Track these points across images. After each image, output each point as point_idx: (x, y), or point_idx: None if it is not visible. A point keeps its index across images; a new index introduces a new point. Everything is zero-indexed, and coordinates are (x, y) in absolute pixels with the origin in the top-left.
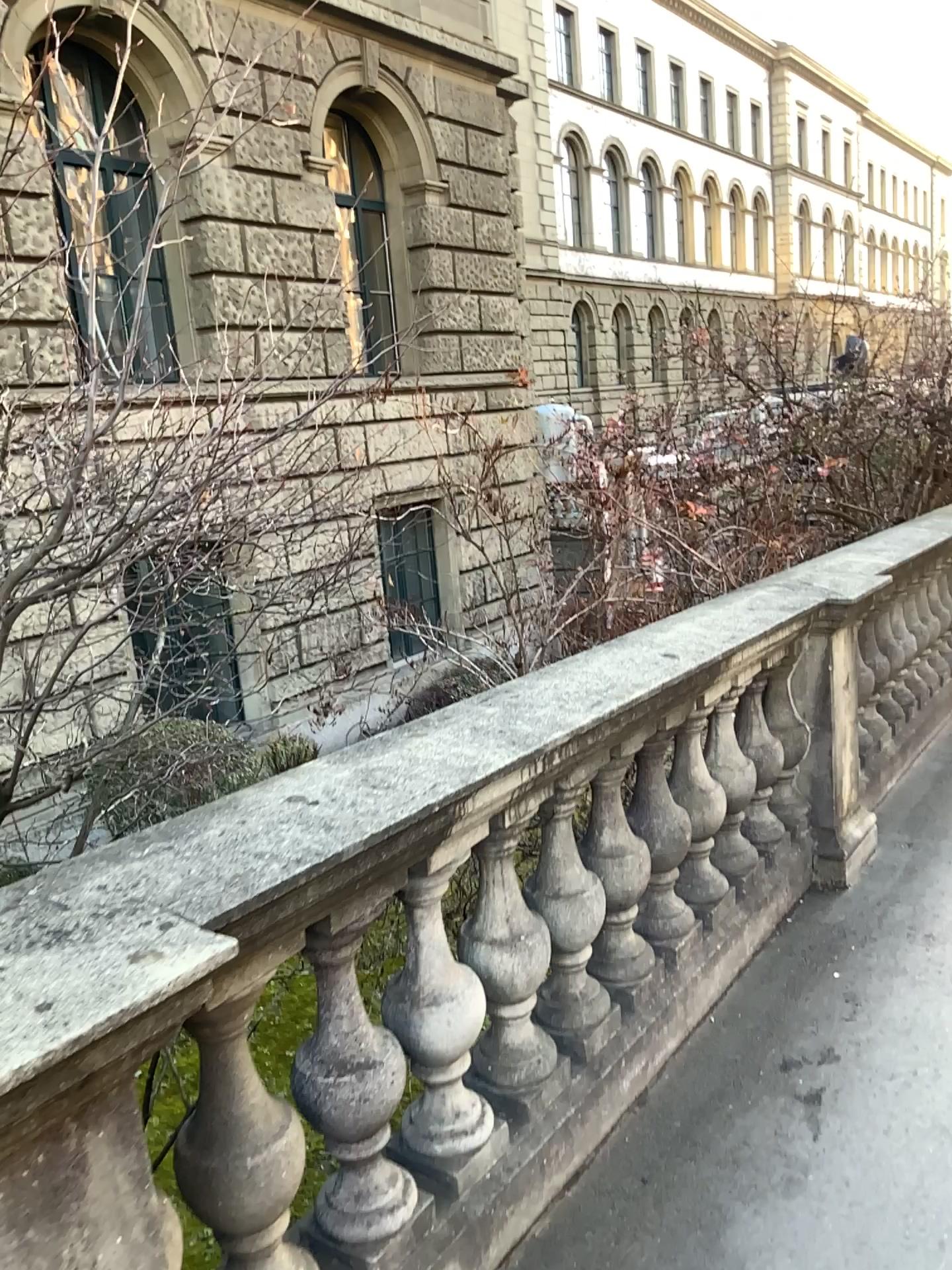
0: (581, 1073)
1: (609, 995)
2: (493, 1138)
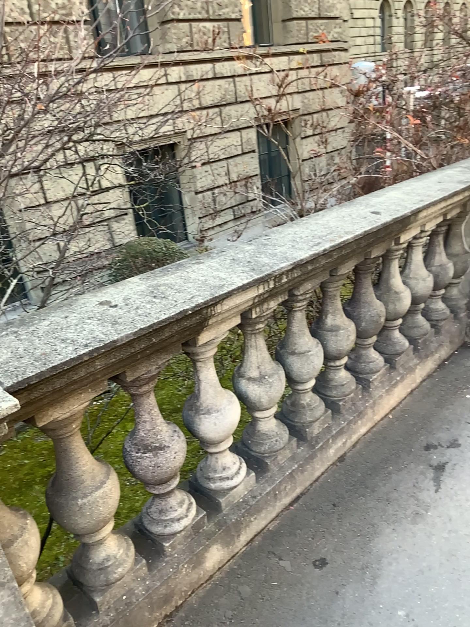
0: (299, 448)
1: (322, 406)
2: (241, 482)
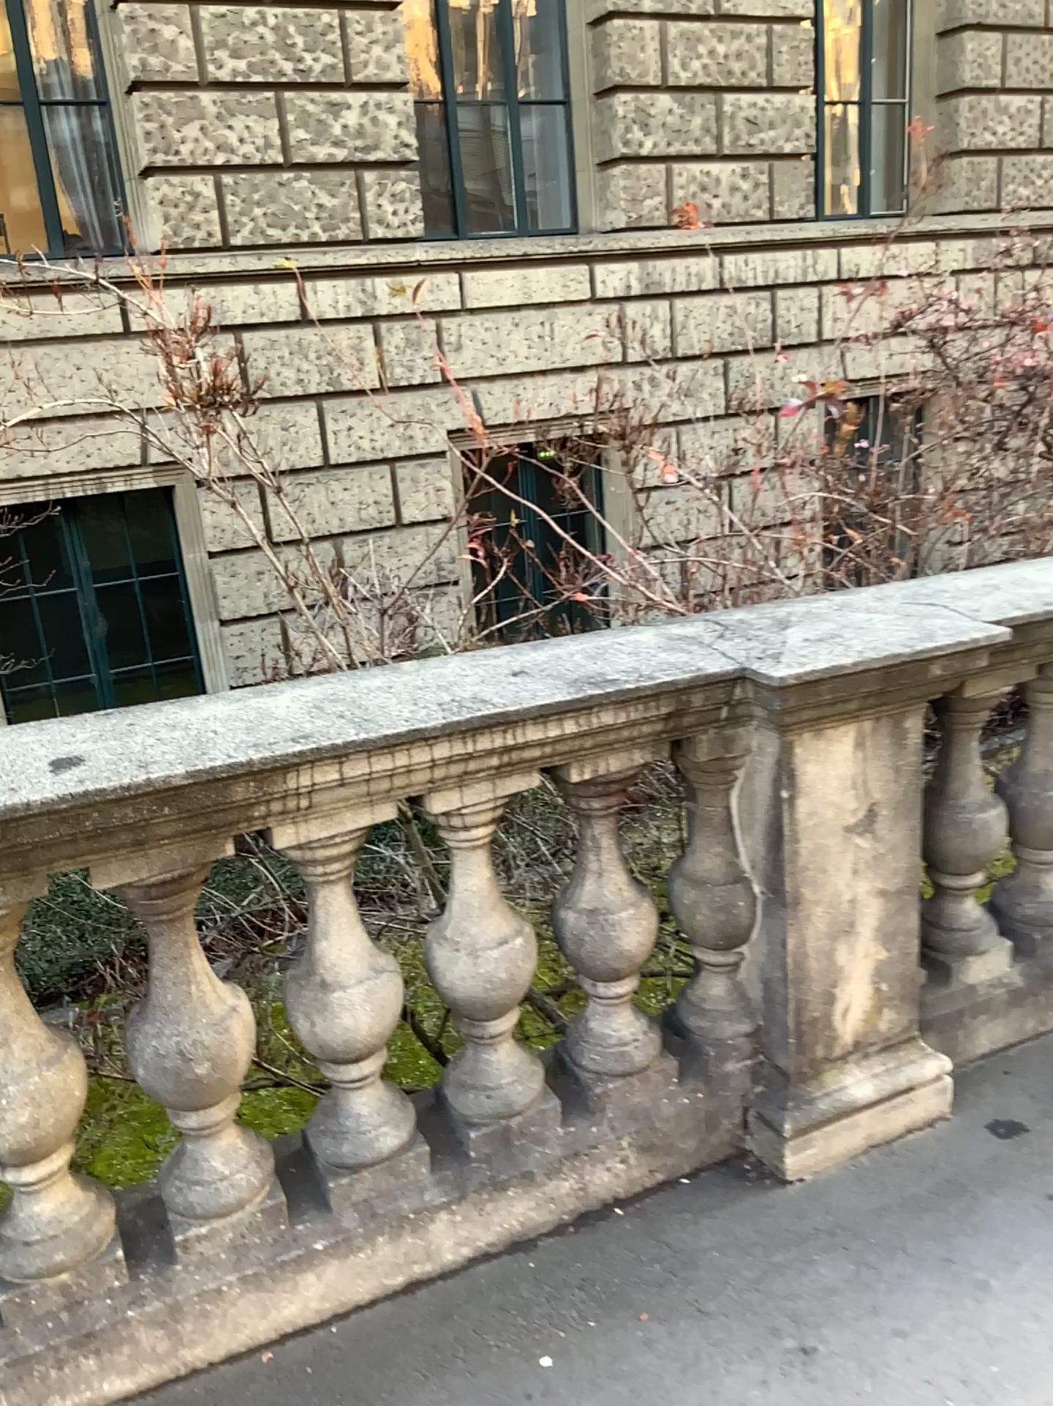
0: None
1: None
2: None
